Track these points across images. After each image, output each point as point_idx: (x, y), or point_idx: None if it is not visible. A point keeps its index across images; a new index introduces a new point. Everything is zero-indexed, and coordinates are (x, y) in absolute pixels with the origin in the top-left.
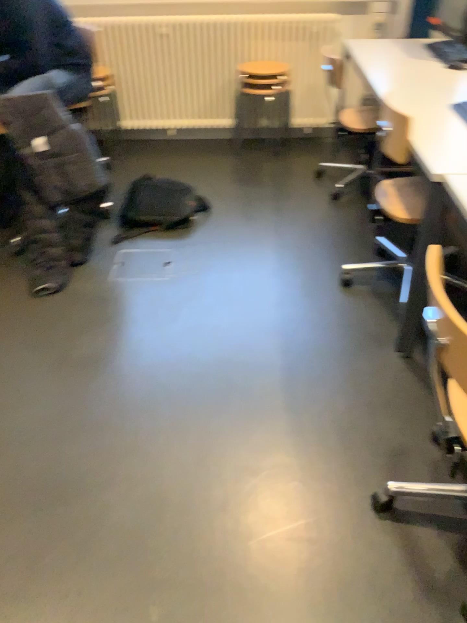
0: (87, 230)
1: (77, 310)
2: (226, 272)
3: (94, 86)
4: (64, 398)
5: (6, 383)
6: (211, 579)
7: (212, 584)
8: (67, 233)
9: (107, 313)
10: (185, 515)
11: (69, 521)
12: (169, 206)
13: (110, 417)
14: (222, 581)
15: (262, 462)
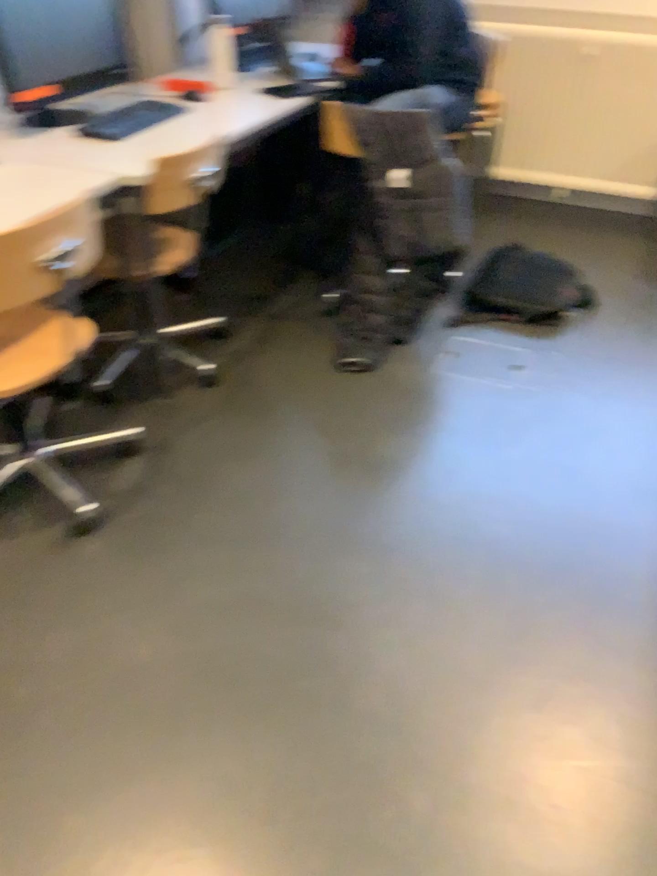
0: (424, 300)
1: (387, 398)
2: (600, 399)
3: (477, 115)
4: (353, 500)
5: (288, 463)
6: (497, 785)
7: (498, 793)
8: (399, 299)
9: (425, 412)
10: (478, 694)
11: (331, 647)
12: (538, 292)
13: (404, 541)
14: (512, 795)
15: (600, 665)
